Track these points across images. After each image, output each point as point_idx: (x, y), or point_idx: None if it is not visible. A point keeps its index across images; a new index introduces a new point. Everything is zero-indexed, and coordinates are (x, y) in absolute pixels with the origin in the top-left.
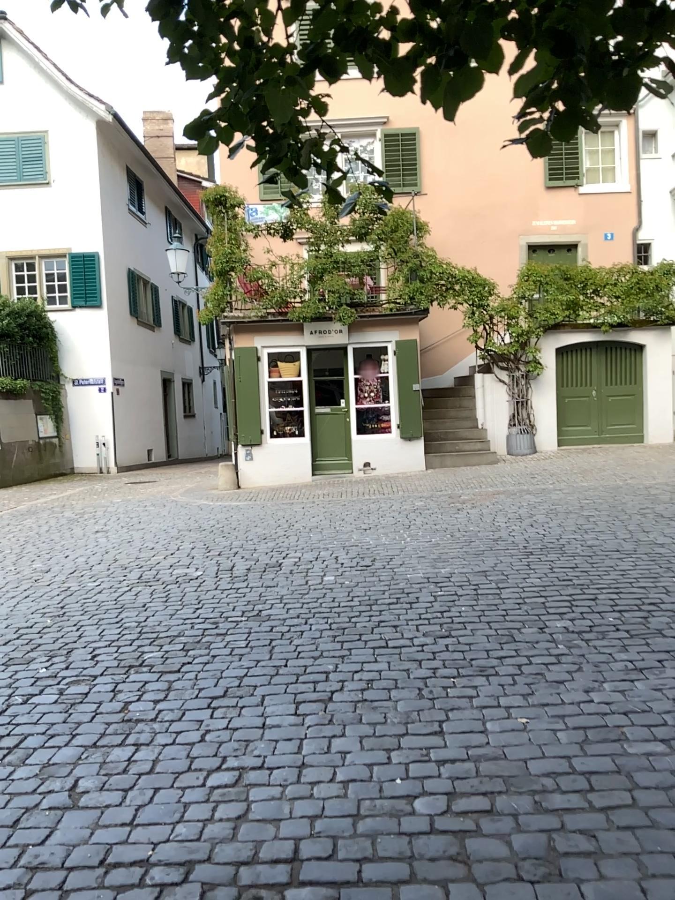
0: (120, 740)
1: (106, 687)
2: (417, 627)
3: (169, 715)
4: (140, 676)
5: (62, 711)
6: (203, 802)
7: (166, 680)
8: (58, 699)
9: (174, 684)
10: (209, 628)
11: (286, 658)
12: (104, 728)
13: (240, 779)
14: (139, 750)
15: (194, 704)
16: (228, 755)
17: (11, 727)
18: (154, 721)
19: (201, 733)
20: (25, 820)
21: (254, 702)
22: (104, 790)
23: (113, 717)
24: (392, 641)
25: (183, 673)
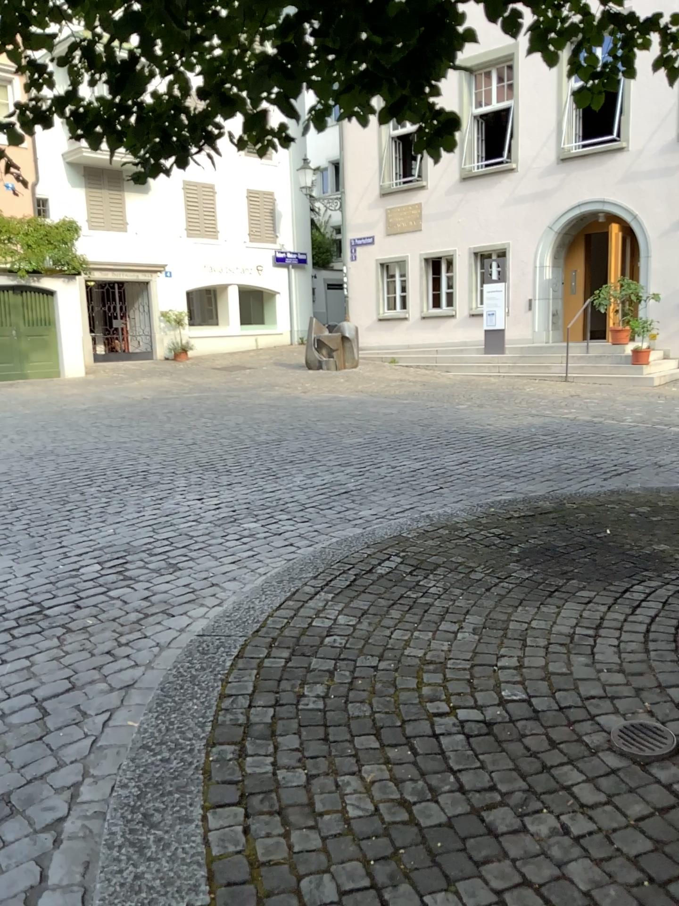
0: None
1: None
2: None
3: None
4: None
5: None
6: None
7: None
8: None
9: None
10: None
11: None
12: None
13: None
14: None
15: None
16: None
17: None
18: None
19: None
20: None
21: None
22: None
23: None
24: None
25: None
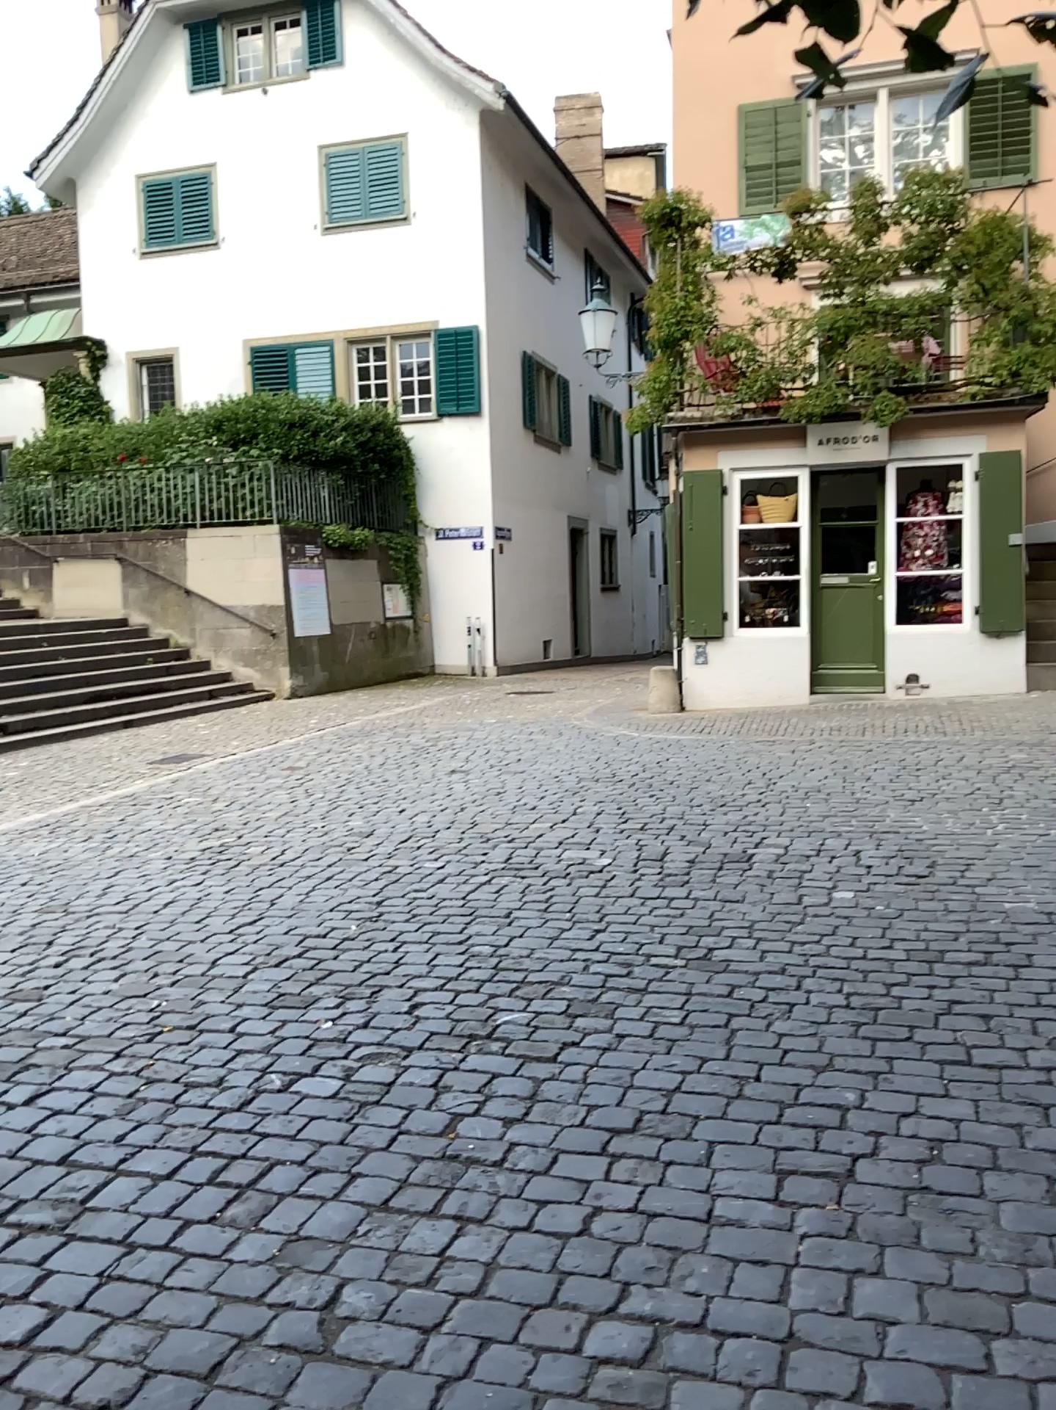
0: (429, 1207)
1: (421, 1080)
2: (1033, 1023)
3: (526, 1162)
4: (484, 1065)
5: (340, 1122)
6: (571, 1405)
7: (528, 1080)
8: (337, 1096)
9: (544, 1093)
10: (617, 976)
11: (759, 1063)
12: (405, 1176)
13: (652, 1355)
14: (461, 1239)
15: (575, 1143)
16: (633, 1286)
17: (250, 1143)
18: (497, 1173)
19: (582, 1217)
20: (229, 1374)
21: (692, 1158)
22: (382, 1328)
23: (423, 1151)
24: (979, 1051)
25: (561, 1069)
